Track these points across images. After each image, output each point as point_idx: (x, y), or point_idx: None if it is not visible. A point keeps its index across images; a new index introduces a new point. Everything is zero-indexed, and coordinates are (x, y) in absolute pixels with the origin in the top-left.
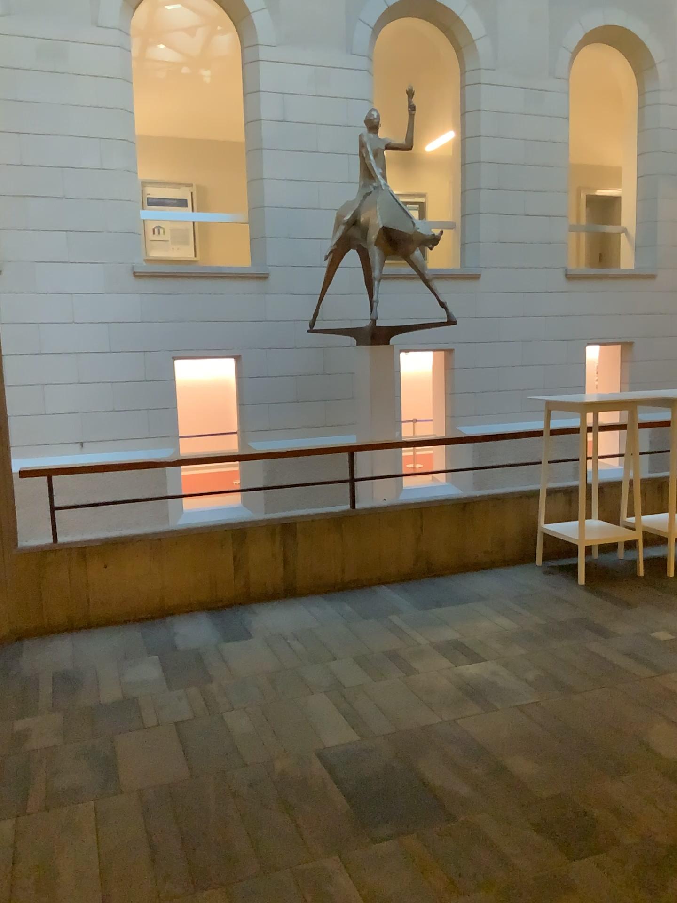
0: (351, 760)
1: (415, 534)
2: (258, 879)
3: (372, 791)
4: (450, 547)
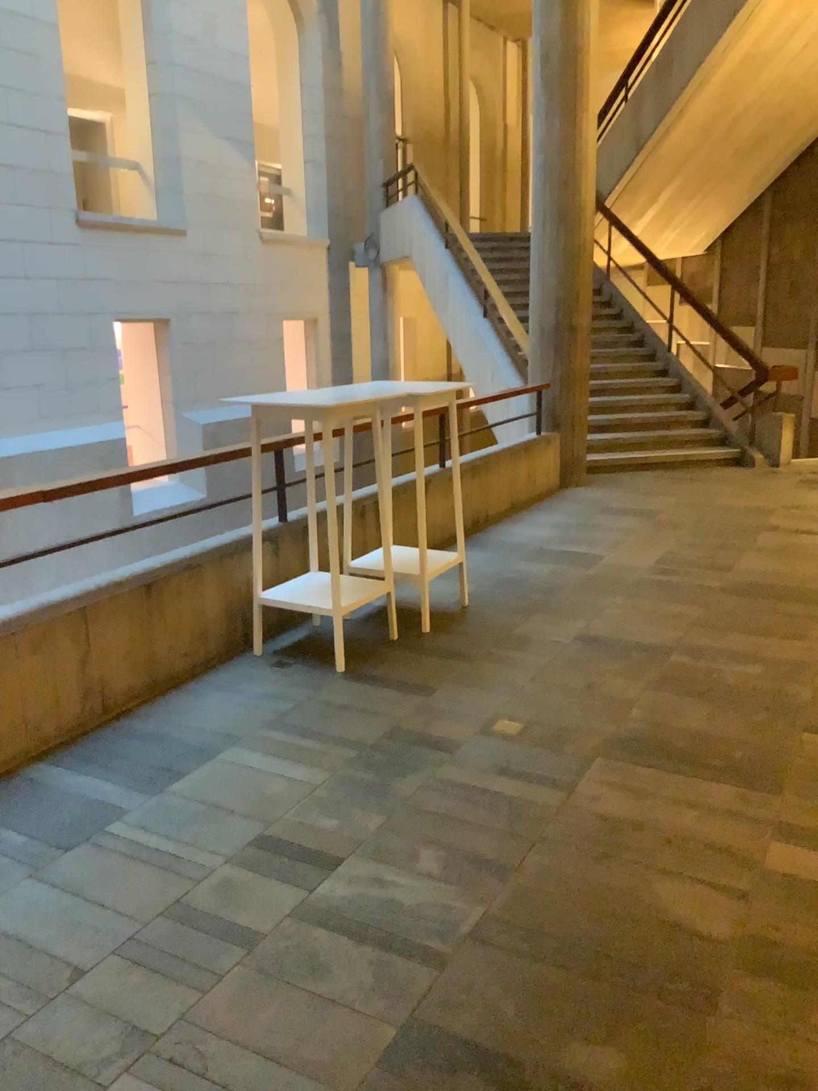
0: None
1: (78, 654)
2: None
3: None
4: (135, 663)
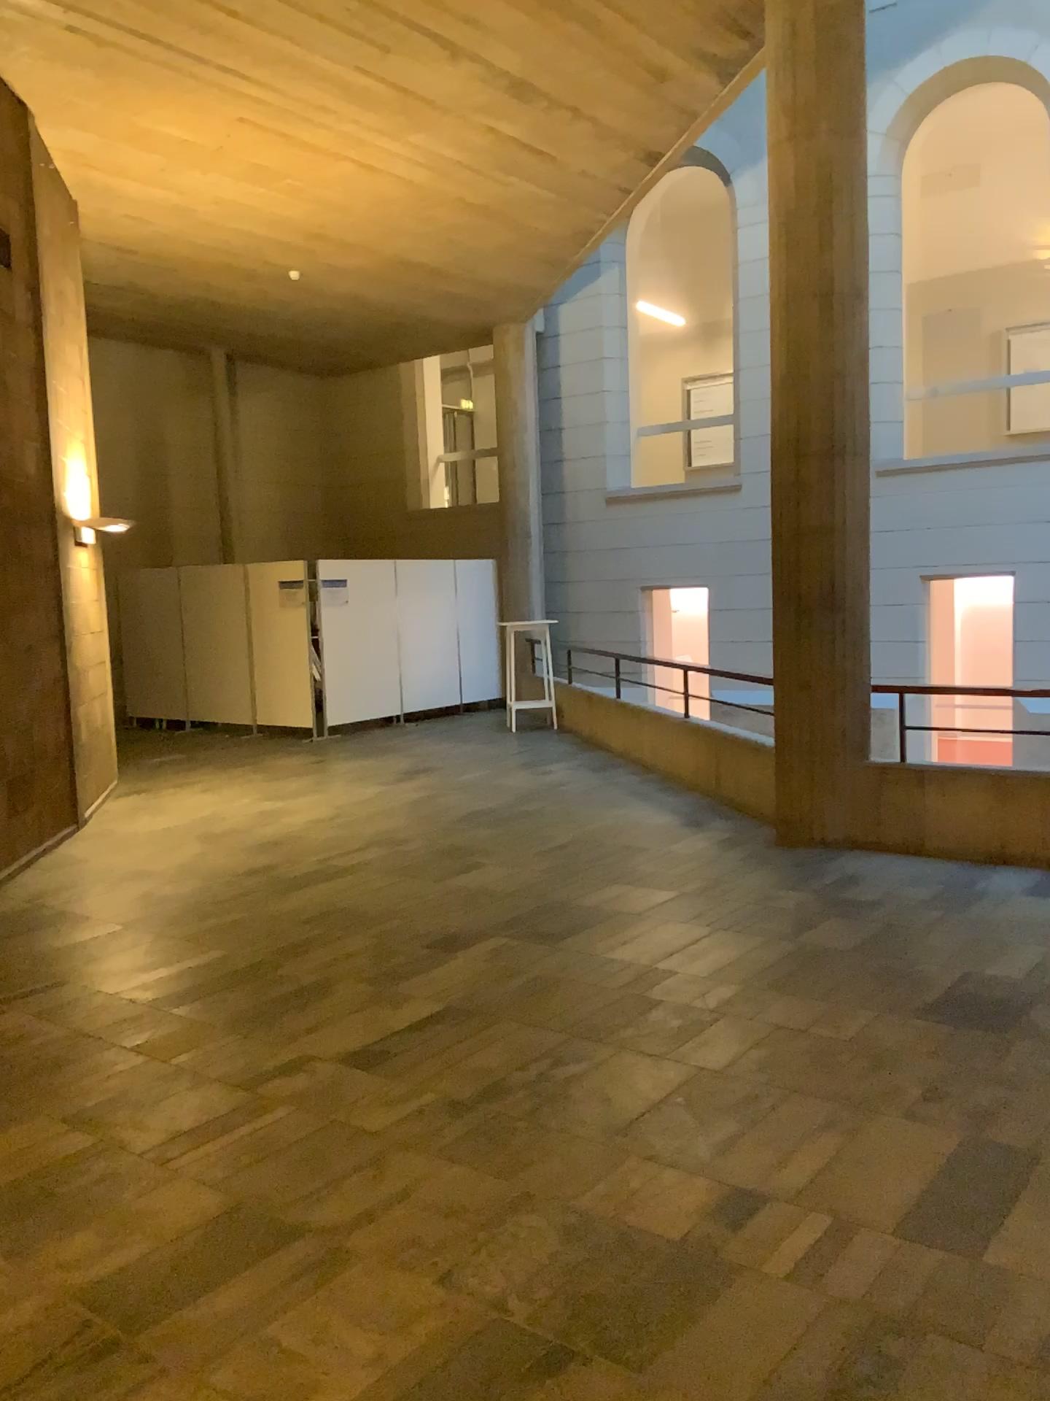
0: (984, 982)
1: None
2: (809, 999)
3: (965, 999)
4: None
